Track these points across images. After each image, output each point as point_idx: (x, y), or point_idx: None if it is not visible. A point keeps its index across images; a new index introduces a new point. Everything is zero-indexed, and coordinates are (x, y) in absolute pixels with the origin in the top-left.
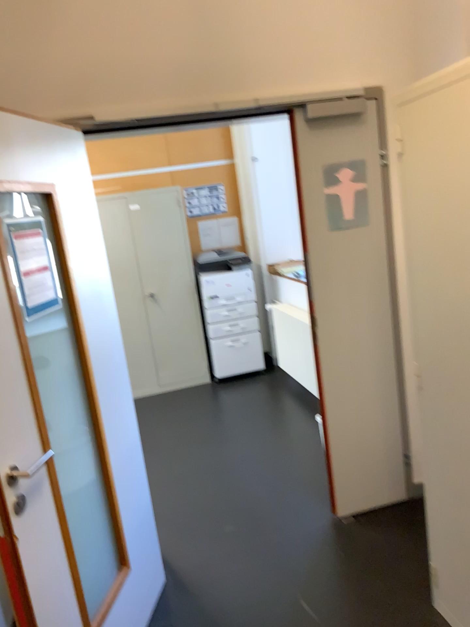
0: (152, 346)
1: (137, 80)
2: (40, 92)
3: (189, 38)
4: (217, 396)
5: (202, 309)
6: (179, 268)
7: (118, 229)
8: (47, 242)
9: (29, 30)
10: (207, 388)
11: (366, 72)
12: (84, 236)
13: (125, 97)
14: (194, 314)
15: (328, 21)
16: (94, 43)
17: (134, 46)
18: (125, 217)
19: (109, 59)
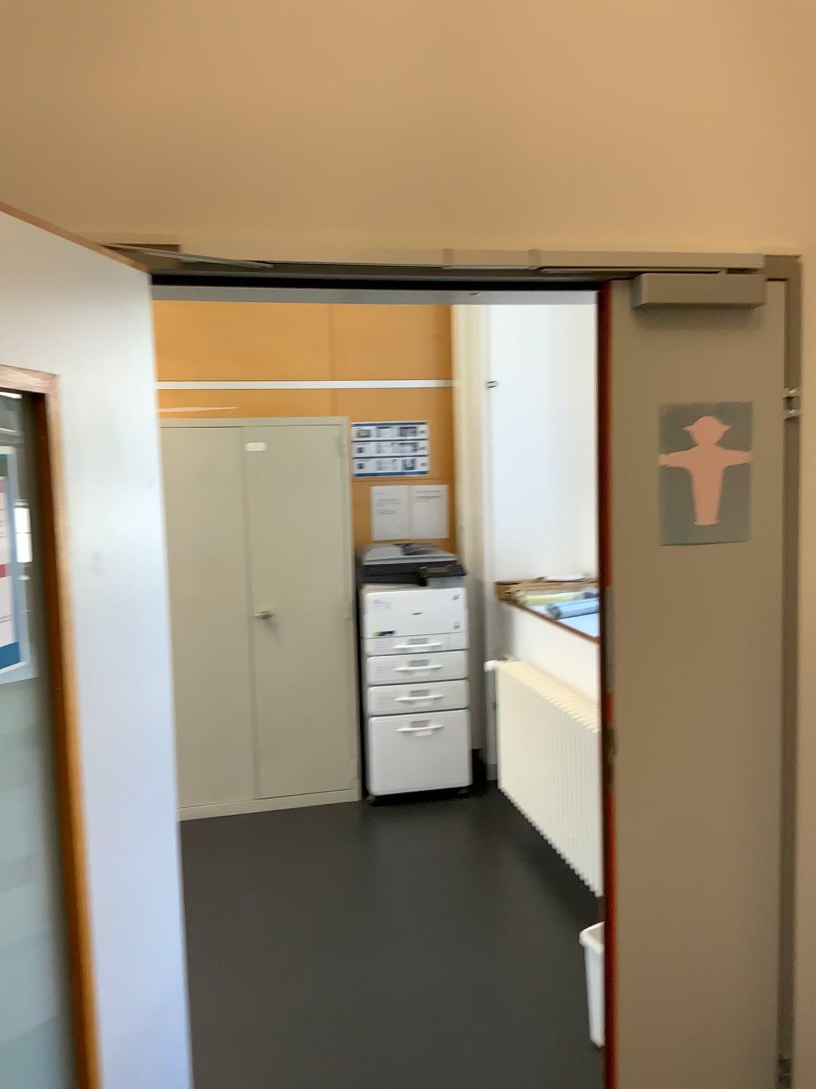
0: (255, 717)
1: (288, 182)
2: (76, 180)
3: (408, 110)
4: (371, 835)
5: (361, 655)
6: (327, 571)
7: (221, 484)
8: (21, 509)
9: (70, 52)
10: (352, 814)
11: (770, 224)
12: (118, 503)
13: (257, 215)
14: (345, 663)
15: (701, 112)
16: (206, 95)
17: (290, 112)
18: (236, 462)
19: (234, 131)
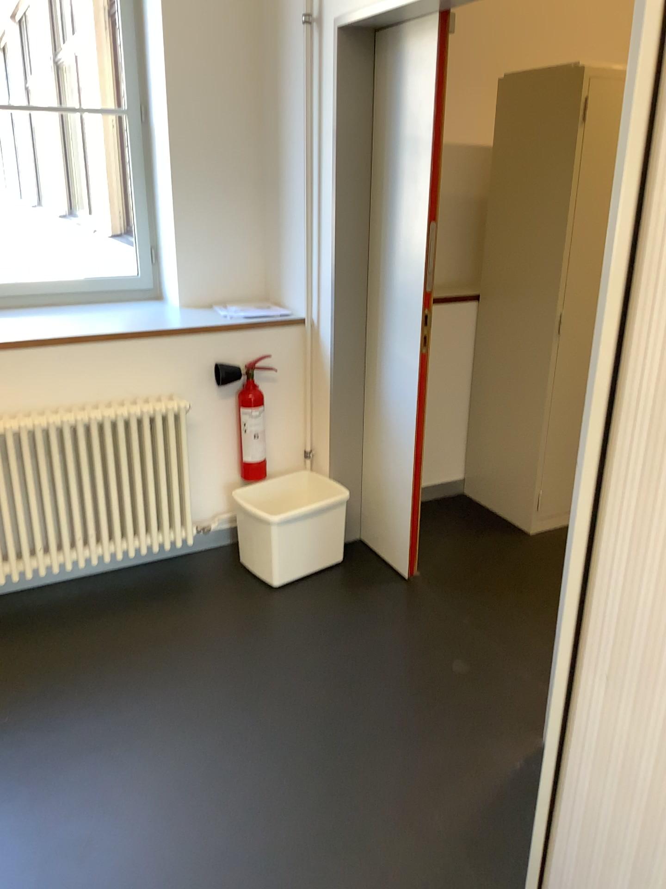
0: None
1: None
2: None
3: None
4: None
5: None
6: None
7: None
8: None
9: None
10: None
11: None
12: None
13: None
14: None
15: None
16: None
17: None
18: None
19: None
